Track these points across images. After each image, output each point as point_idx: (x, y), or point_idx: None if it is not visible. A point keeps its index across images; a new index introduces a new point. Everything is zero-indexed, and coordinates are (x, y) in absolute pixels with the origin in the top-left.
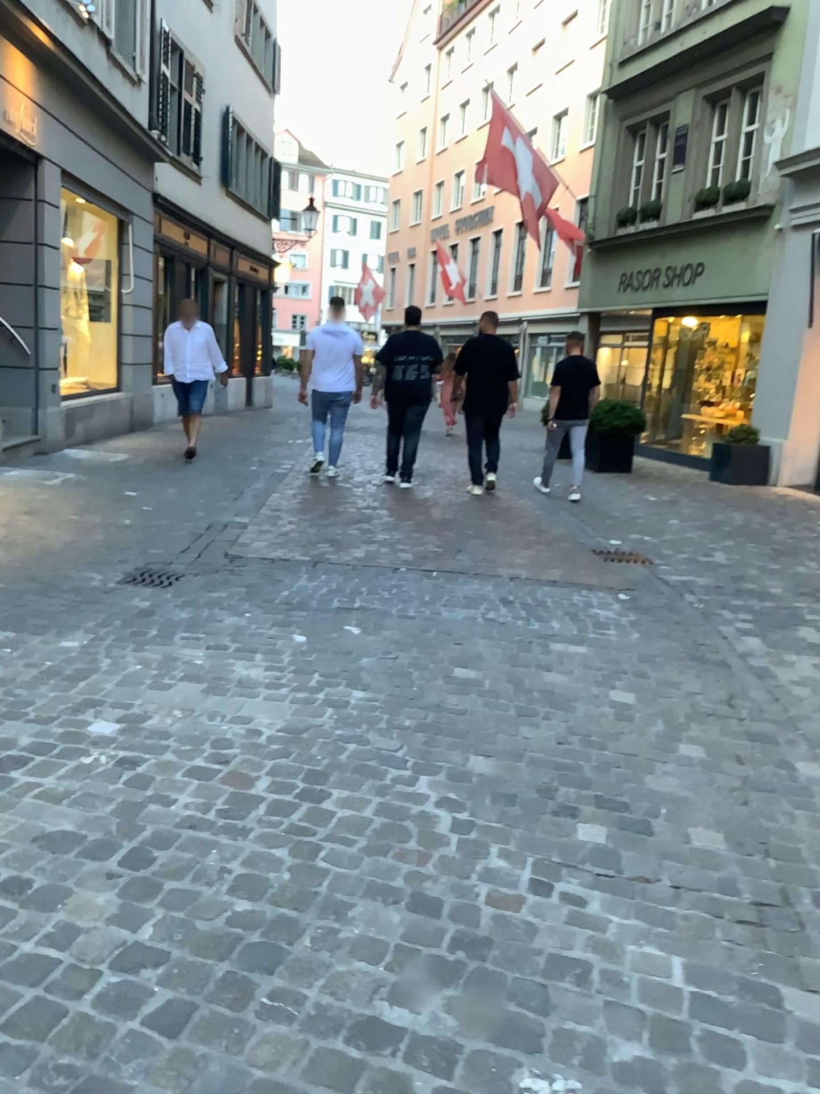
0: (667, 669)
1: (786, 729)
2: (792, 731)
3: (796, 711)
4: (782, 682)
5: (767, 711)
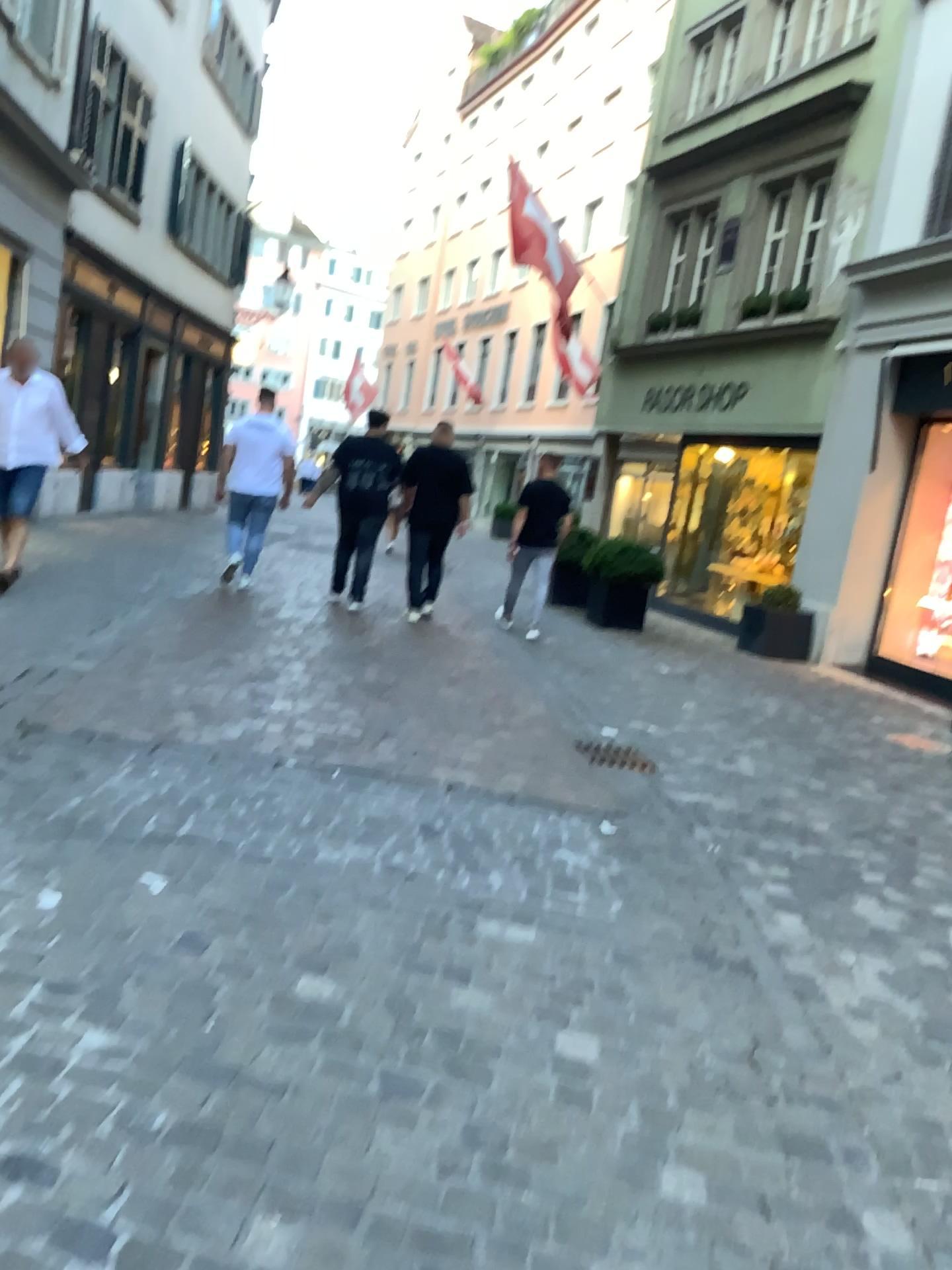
0: (655, 982)
1: (845, 1129)
2: (855, 1137)
3: (858, 1083)
4: (834, 1012)
5: (813, 1084)
